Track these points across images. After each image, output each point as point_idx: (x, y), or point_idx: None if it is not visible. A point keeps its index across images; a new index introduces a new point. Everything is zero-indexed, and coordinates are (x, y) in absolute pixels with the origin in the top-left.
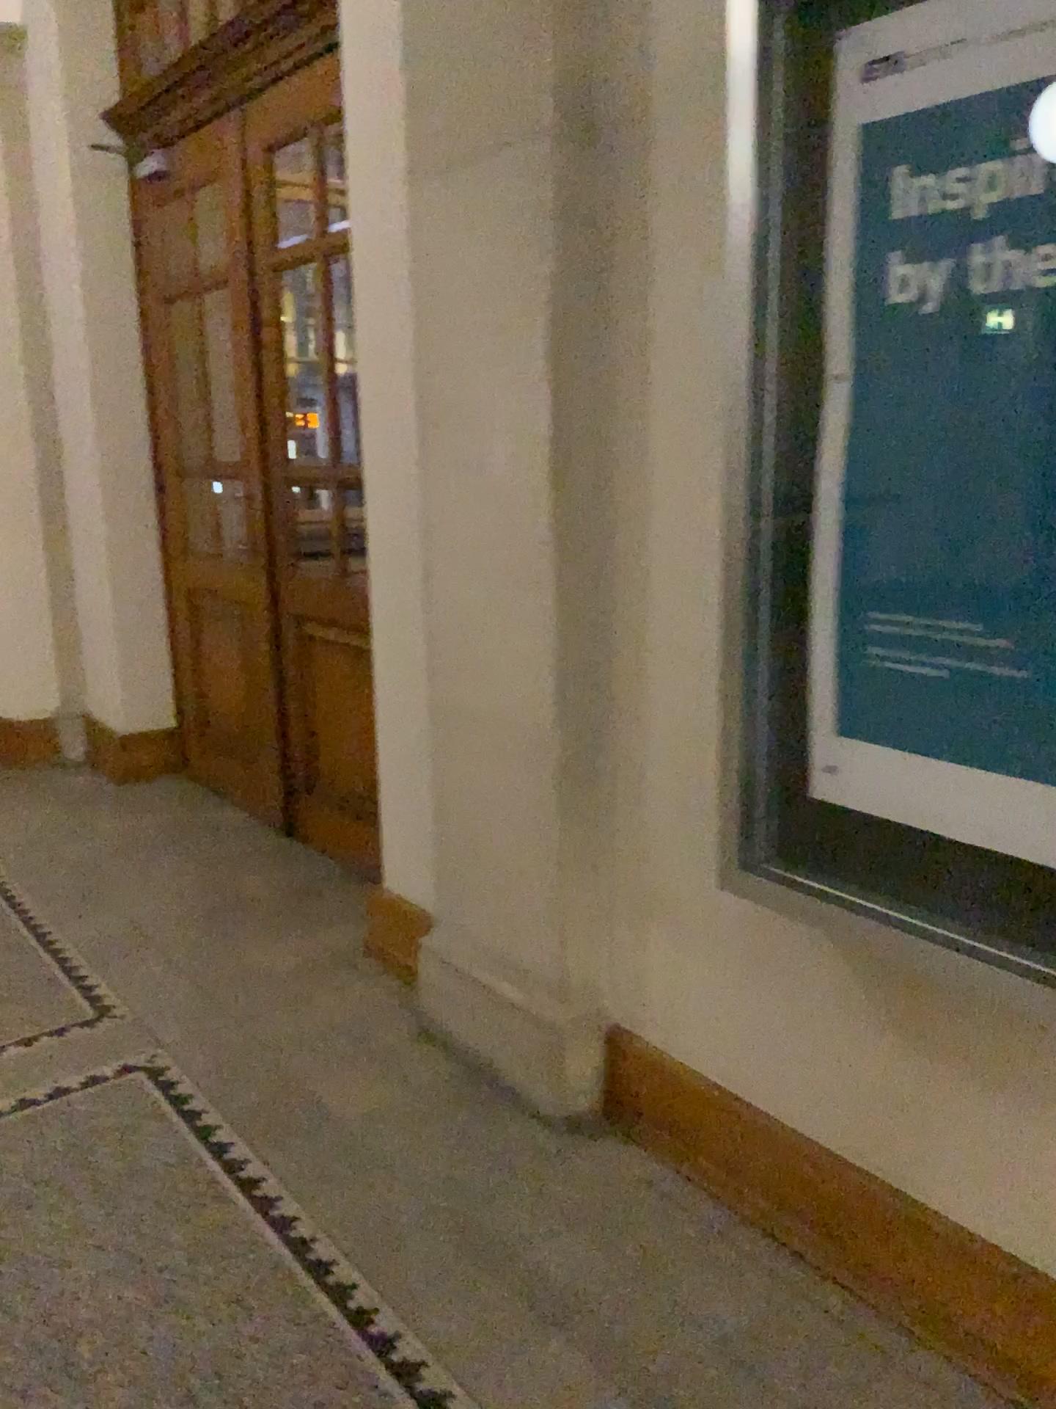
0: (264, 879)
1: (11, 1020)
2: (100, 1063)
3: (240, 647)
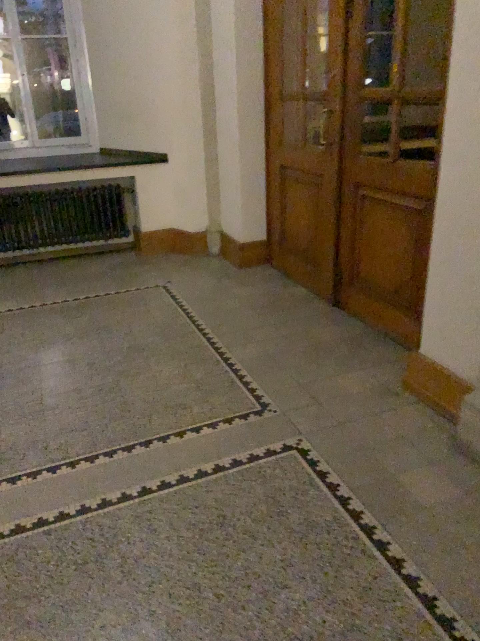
0: (327, 332)
1: (219, 408)
2: (272, 442)
3: (312, 202)
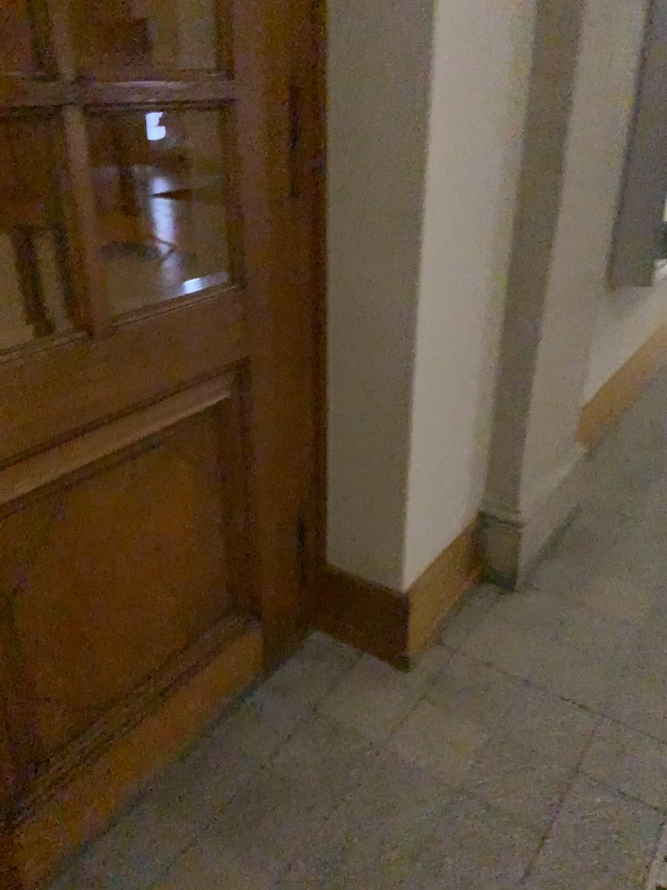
0: None
1: None
2: None
3: None
